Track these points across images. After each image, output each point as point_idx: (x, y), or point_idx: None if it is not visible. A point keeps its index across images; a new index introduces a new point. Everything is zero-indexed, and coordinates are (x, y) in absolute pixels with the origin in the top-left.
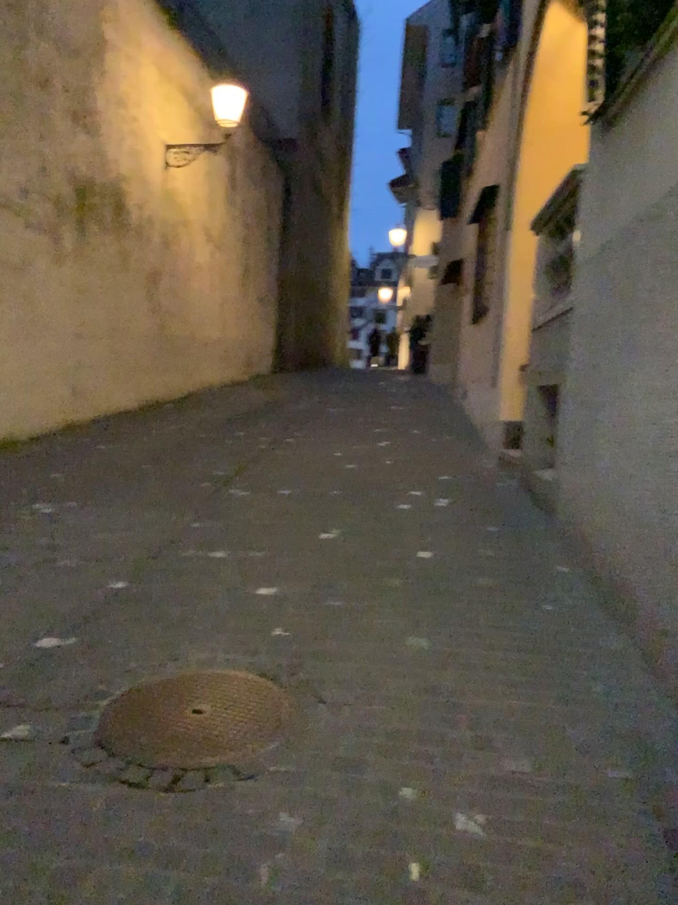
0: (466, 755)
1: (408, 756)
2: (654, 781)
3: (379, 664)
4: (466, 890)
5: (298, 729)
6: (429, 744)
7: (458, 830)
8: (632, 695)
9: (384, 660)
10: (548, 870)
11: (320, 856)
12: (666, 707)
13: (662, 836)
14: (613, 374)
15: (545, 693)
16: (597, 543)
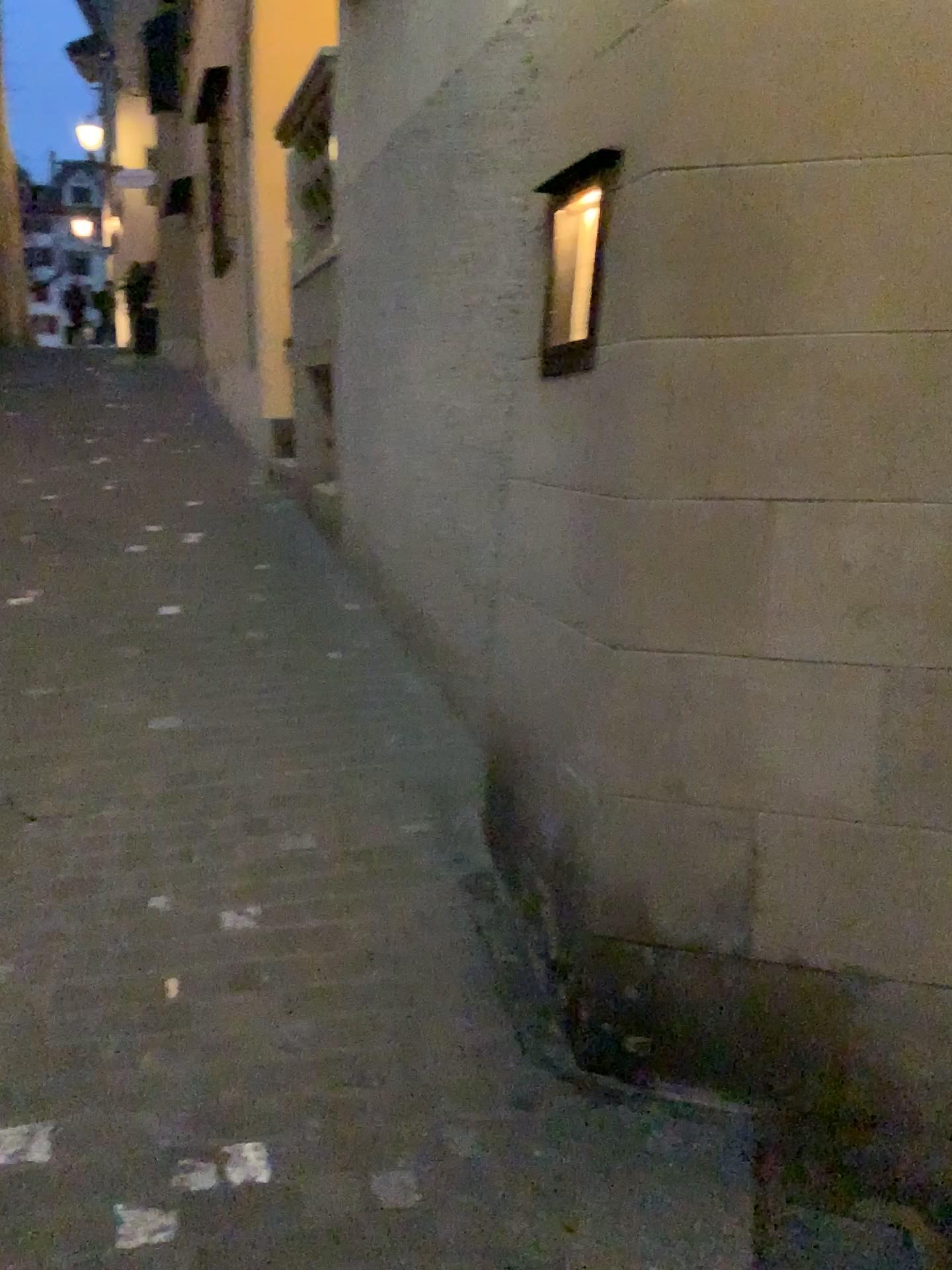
0: (234, 845)
1: (159, 861)
2: (456, 828)
3: (114, 758)
4: (240, 992)
5: (0, 859)
6: (186, 841)
7: (227, 930)
8: (433, 741)
9: (119, 752)
10: (336, 947)
11: (47, 1000)
12: (470, 747)
13: (462, 883)
14: (392, 346)
15: (332, 756)
16: (388, 567)
